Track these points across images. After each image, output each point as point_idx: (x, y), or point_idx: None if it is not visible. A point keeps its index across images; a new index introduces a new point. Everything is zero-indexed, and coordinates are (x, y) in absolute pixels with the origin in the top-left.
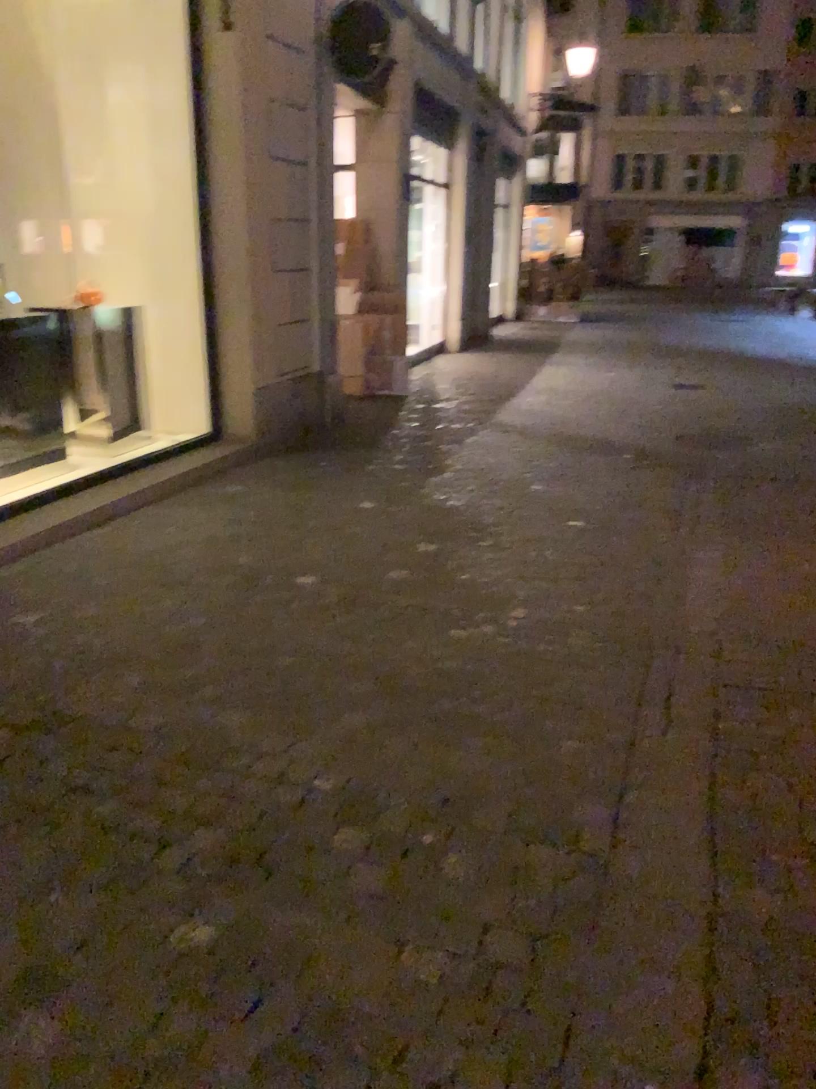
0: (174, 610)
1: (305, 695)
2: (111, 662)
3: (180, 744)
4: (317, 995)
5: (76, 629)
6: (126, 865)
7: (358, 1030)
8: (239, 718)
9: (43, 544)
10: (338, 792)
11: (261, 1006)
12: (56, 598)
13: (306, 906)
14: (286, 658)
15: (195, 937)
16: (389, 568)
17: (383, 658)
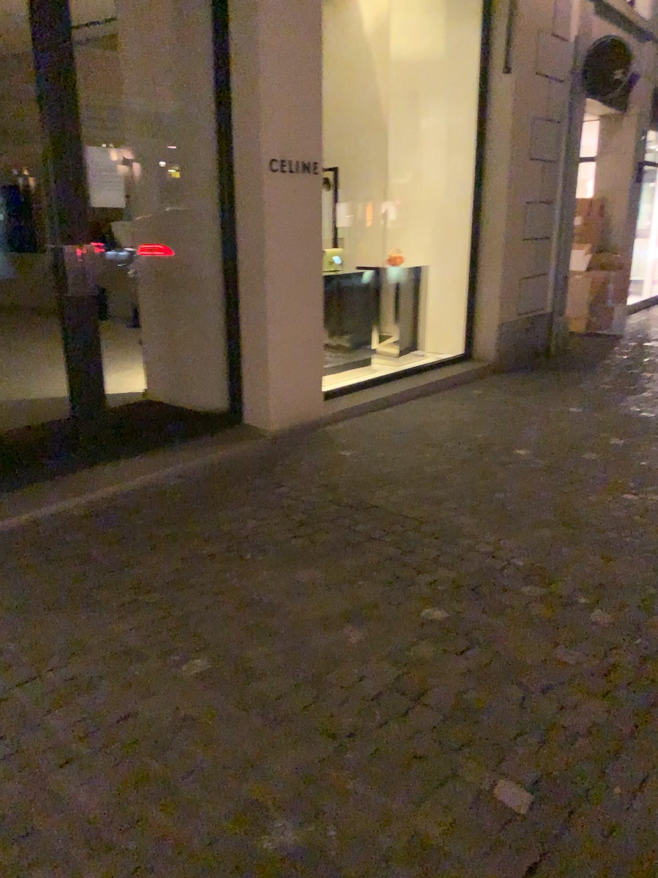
0: (431, 458)
1: (512, 514)
2: (392, 480)
3: (432, 526)
4: (502, 652)
5: (372, 460)
6: (399, 576)
7: (523, 671)
8: (469, 520)
9: (352, 412)
10: (527, 566)
11: (470, 649)
12: (360, 442)
13: (500, 614)
14: (502, 493)
15: (436, 614)
16: (583, 450)
17: (569, 502)
